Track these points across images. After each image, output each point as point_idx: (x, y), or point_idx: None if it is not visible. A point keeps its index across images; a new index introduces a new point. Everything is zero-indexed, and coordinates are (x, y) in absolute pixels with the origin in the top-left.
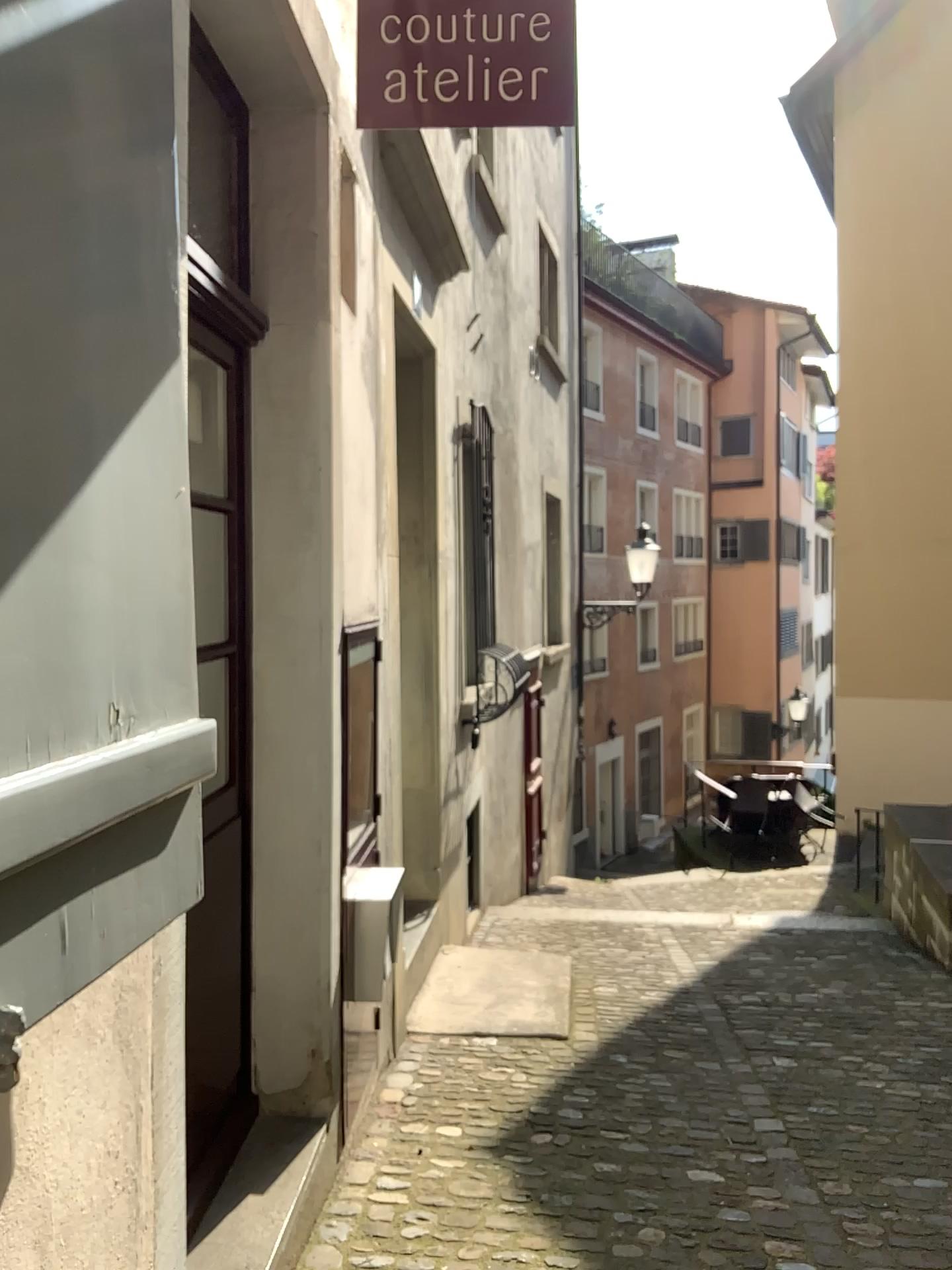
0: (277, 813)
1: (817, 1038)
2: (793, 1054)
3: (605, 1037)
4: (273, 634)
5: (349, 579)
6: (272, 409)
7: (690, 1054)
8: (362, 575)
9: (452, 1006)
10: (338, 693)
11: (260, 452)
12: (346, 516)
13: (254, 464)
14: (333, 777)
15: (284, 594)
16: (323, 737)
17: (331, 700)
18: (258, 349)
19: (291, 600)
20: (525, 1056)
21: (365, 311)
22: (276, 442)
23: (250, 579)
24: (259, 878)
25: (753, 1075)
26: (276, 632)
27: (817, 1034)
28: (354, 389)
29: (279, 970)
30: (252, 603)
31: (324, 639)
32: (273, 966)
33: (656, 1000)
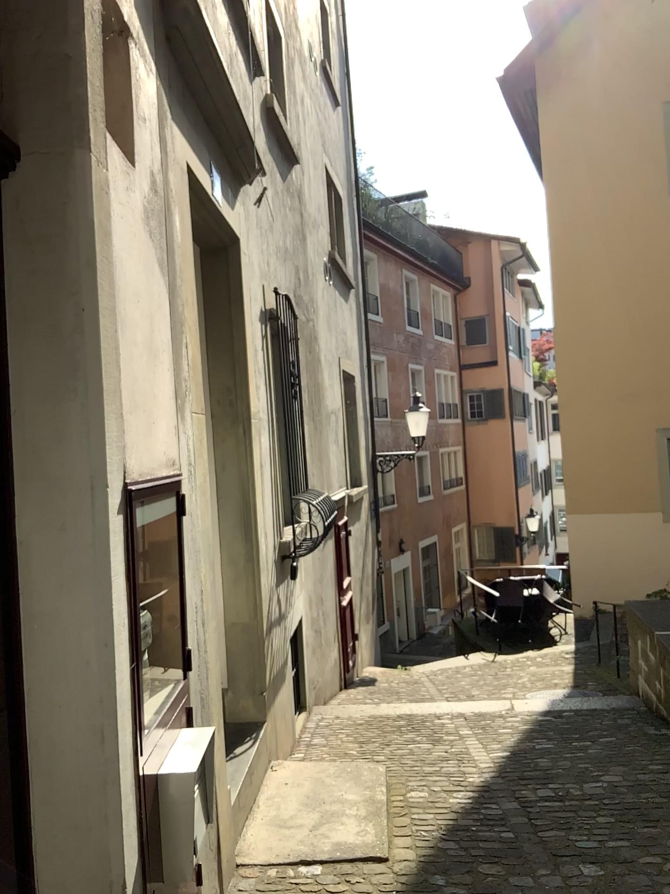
0: (55, 695)
1: (618, 841)
2: (600, 863)
3: (423, 858)
4: (40, 495)
5: (135, 432)
6: (28, 248)
7: (505, 872)
8: (152, 428)
9: (278, 831)
10: (123, 555)
11: (15, 294)
12: (127, 366)
13: (9, 307)
14: (119, 649)
15: (52, 450)
16: (105, 606)
17: (112, 565)
18: (9, 182)
19: (60, 457)
20: (348, 888)
21: (146, 165)
22: (36, 284)
23: (9, 435)
24: (37, 771)
25: (569, 893)
26: (43, 493)
27: (617, 835)
28: (134, 238)
29: (65, 874)
30: (13, 462)
31: (102, 498)
32: (58, 870)
33: (464, 807)
